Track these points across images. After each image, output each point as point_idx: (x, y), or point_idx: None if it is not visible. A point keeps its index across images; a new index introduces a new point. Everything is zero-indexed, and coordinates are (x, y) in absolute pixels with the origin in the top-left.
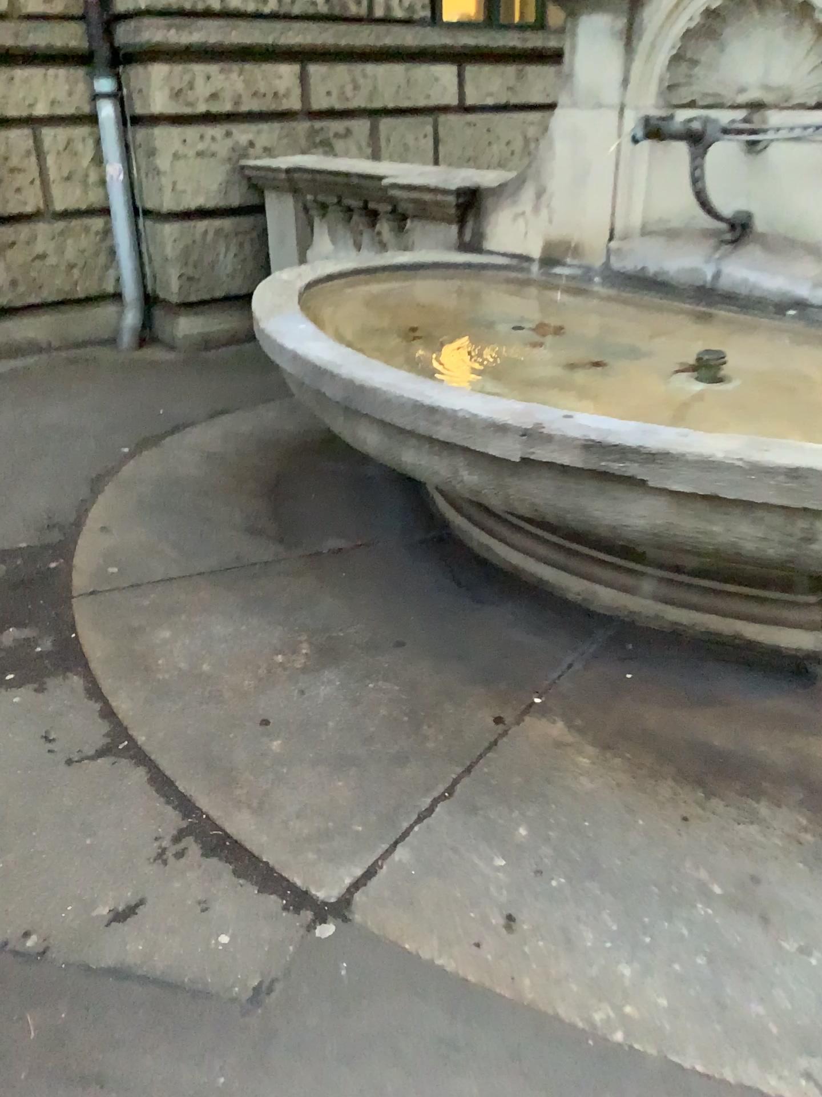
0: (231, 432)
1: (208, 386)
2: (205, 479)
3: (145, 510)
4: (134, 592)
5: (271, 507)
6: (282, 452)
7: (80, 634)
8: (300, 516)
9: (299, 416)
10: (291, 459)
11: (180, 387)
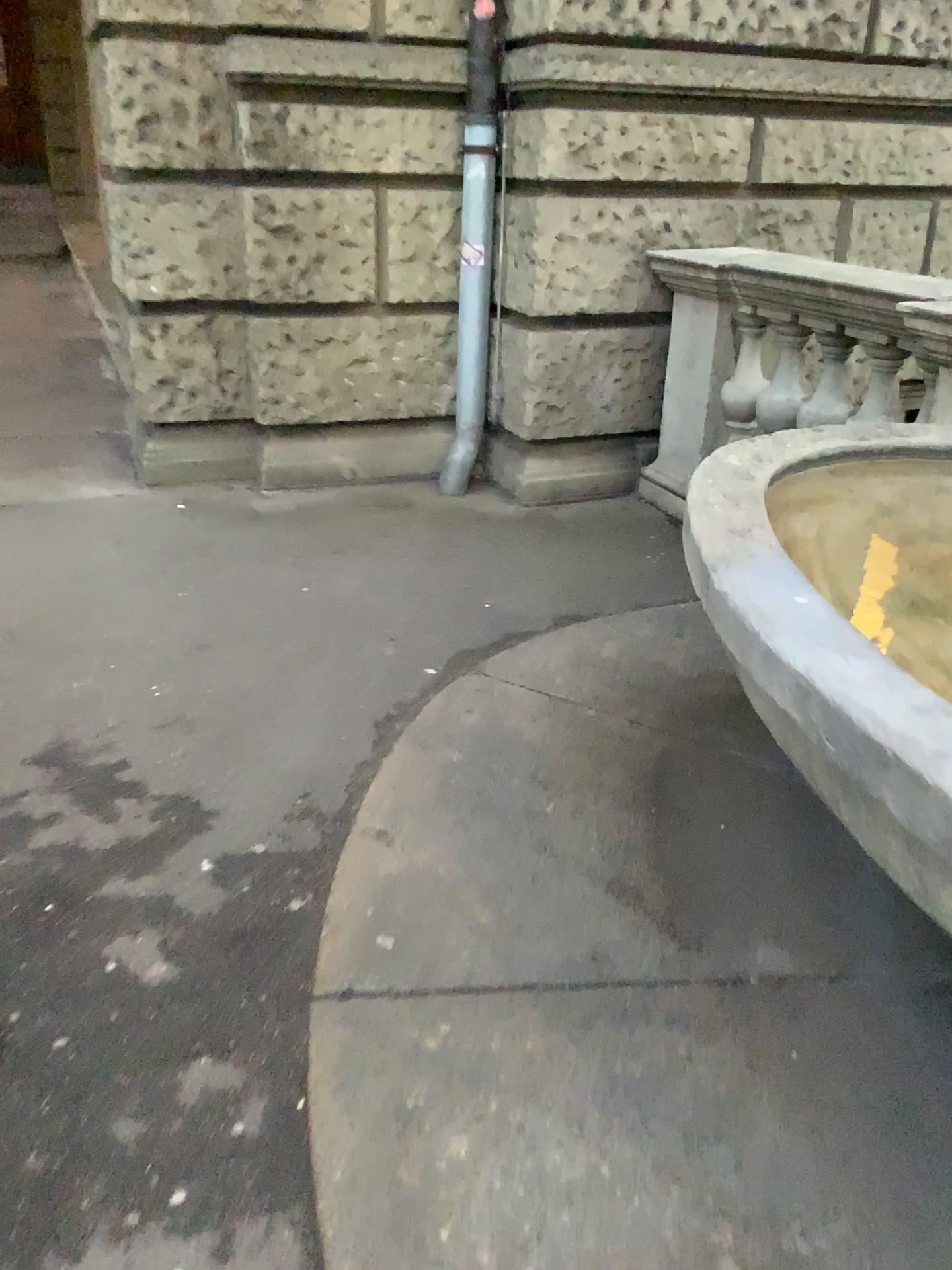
0: (584, 662)
1: (553, 568)
2: (544, 757)
3: (447, 812)
4: (413, 1015)
5: (650, 844)
6: (665, 719)
7: (313, 1112)
8: (700, 879)
9: (689, 648)
10: (680, 738)
11: (512, 564)
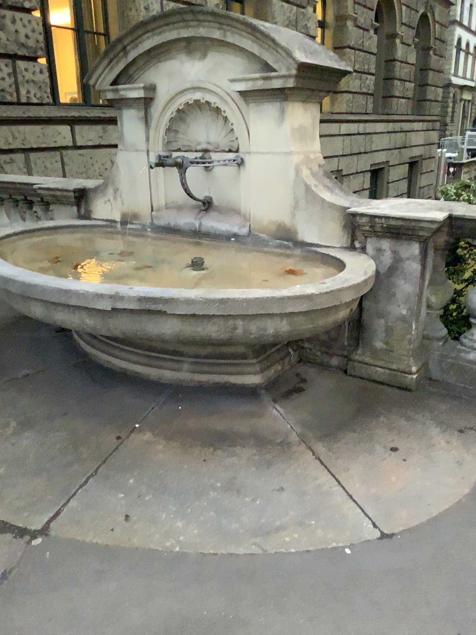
0: None
1: None
2: None
3: None
4: None
5: None
6: None
7: None
8: None
9: None
10: None
11: None
